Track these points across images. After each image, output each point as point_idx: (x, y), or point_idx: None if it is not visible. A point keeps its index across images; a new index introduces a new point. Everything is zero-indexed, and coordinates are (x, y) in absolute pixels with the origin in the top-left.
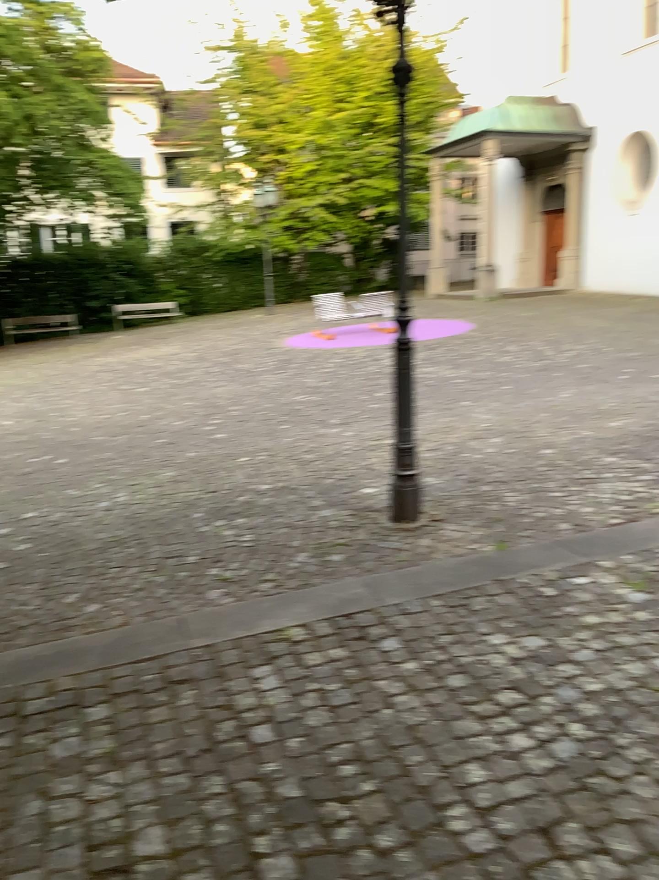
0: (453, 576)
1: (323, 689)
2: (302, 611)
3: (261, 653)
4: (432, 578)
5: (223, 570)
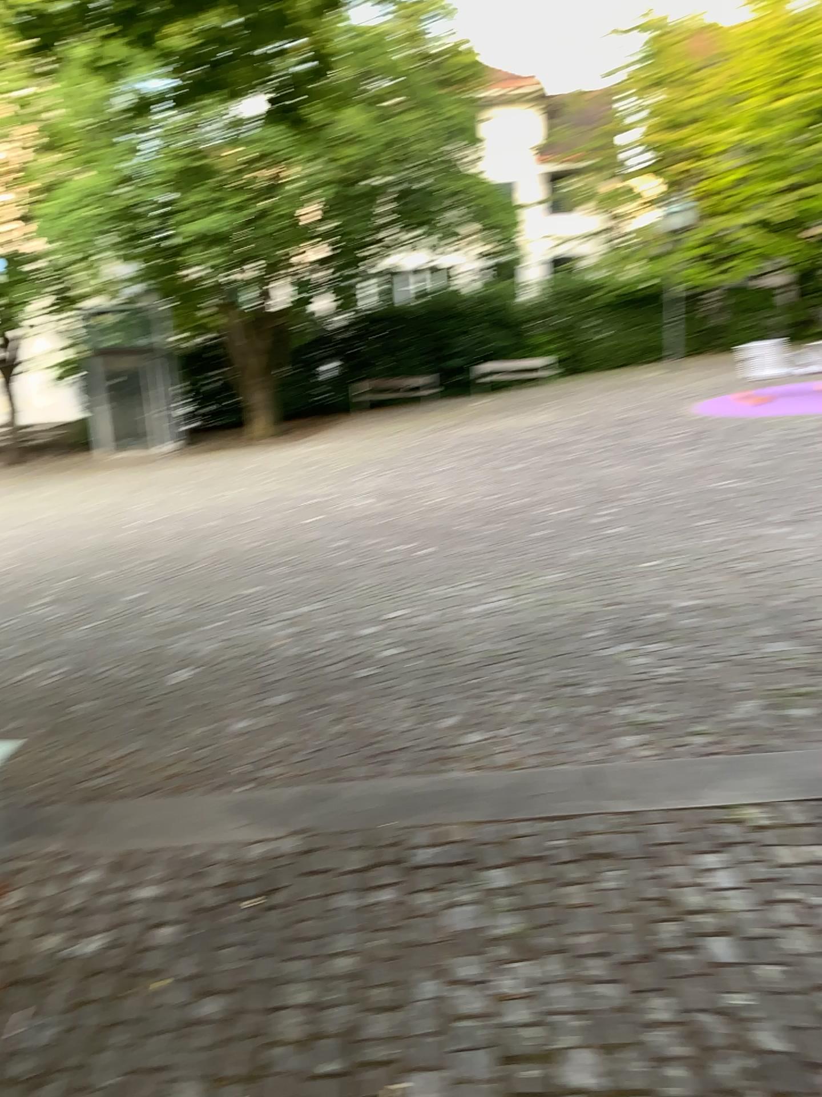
0: None
1: (811, 904)
2: (761, 783)
3: (711, 837)
4: None
5: (641, 712)
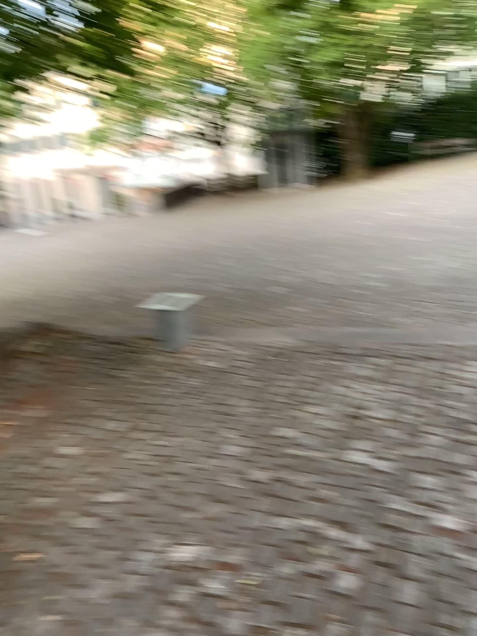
0: None
1: None
2: None
3: None
4: None
5: None
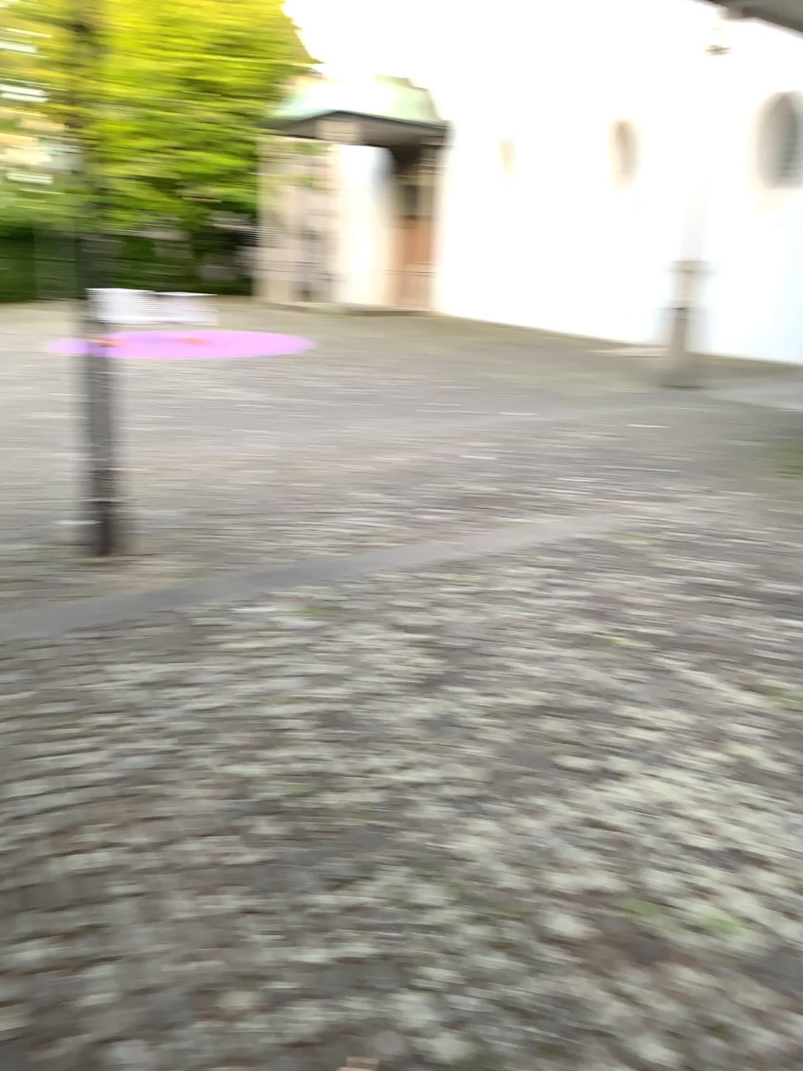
0: (116, 613)
1: None
2: None
3: None
4: (90, 615)
5: None
